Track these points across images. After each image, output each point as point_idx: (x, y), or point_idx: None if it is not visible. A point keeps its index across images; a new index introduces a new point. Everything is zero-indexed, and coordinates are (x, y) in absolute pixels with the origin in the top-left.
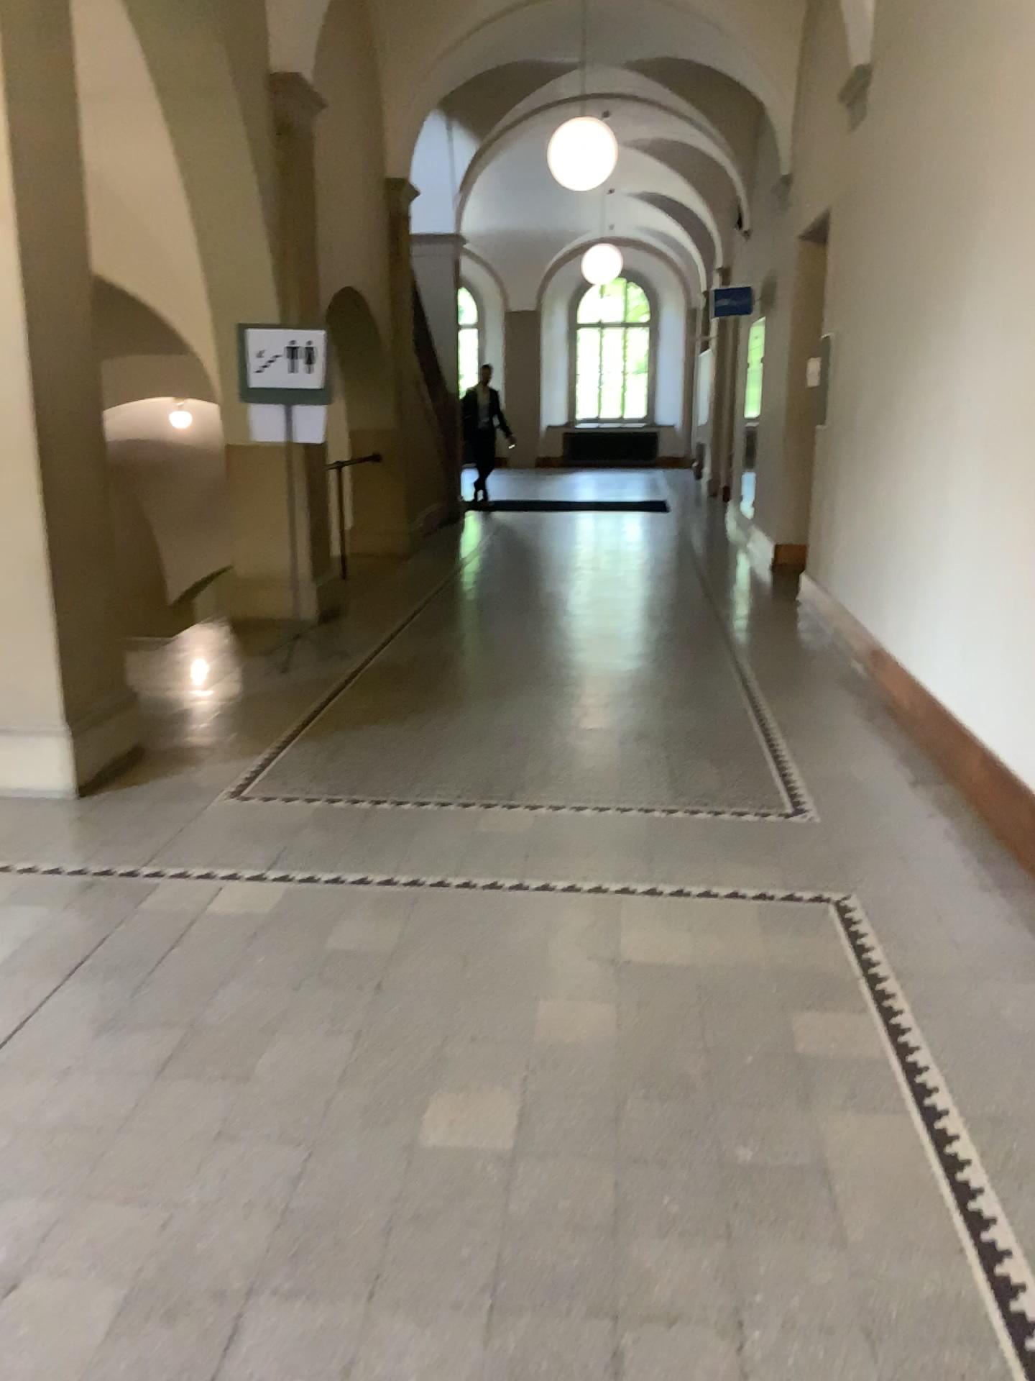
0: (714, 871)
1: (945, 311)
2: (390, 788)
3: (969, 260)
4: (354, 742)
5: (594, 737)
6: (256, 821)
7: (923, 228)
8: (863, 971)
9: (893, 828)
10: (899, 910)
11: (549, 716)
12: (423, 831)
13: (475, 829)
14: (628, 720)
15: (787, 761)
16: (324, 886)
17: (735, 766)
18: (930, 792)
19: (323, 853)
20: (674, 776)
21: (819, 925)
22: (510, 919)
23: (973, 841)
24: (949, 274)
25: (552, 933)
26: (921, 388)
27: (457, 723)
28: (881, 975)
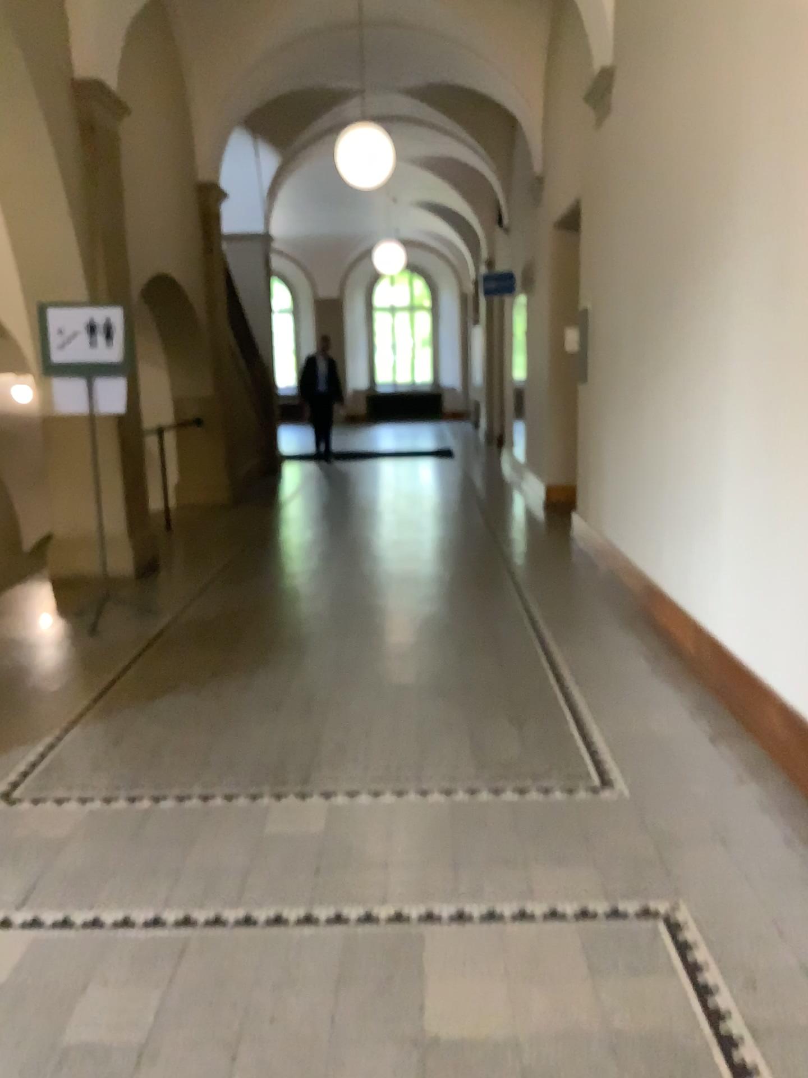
0: (523, 873)
1: (713, 274)
2: (178, 776)
3: (736, 223)
4: (148, 717)
5: (391, 699)
6: (23, 830)
7: (683, 199)
8: (712, 1030)
9: (701, 798)
10: (731, 920)
11: (347, 674)
12: (207, 835)
13: (265, 826)
14: (425, 676)
15: (584, 718)
16: (82, 927)
17: (533, 725)
18: (729, 750)
19: (90, 874)
20: (473, 742)
21: (647, 952)
22: (294, 967)
23: (788, 814)
24: (715, 238)
25: (343, 989)
26: (690, 349)
27: (255, 689)
28: (731, 1033)
